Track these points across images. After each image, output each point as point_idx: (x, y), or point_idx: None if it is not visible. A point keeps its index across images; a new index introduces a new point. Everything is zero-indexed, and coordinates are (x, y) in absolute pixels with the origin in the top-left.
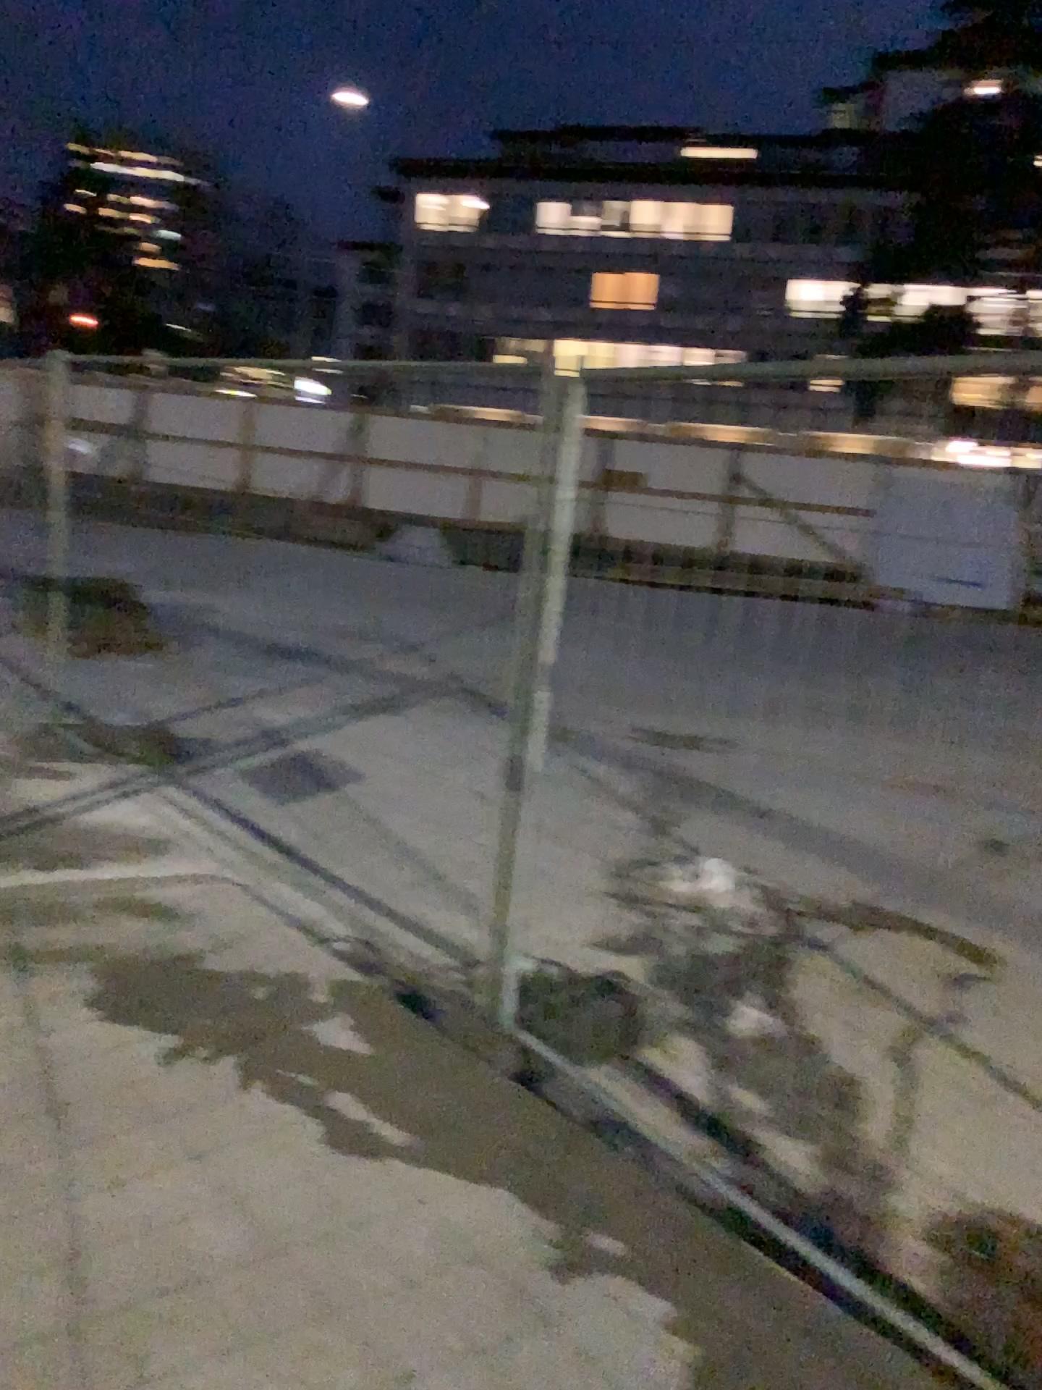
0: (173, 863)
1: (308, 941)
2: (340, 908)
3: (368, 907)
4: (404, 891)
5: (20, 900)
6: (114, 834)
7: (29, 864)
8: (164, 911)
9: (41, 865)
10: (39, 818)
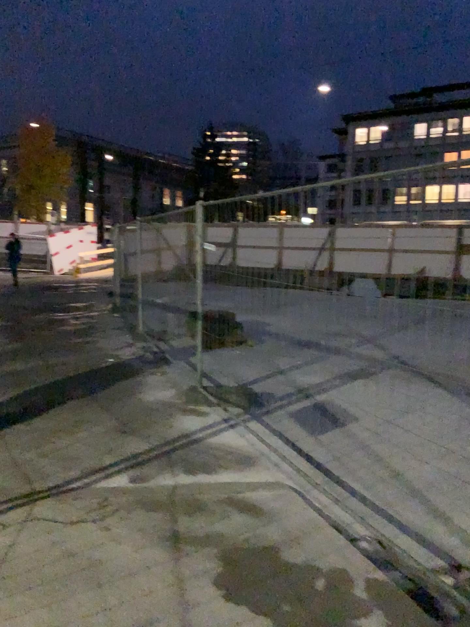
0: (260, 470)
1: (345, 536)
2: (360, 510)
3: (377, 510)
4: (398, 499)
5: (181, 492)
6: (229, 450)
7: (186, 468)
8: (257, 504)
9: (192, 469)
10: (192, 439)
